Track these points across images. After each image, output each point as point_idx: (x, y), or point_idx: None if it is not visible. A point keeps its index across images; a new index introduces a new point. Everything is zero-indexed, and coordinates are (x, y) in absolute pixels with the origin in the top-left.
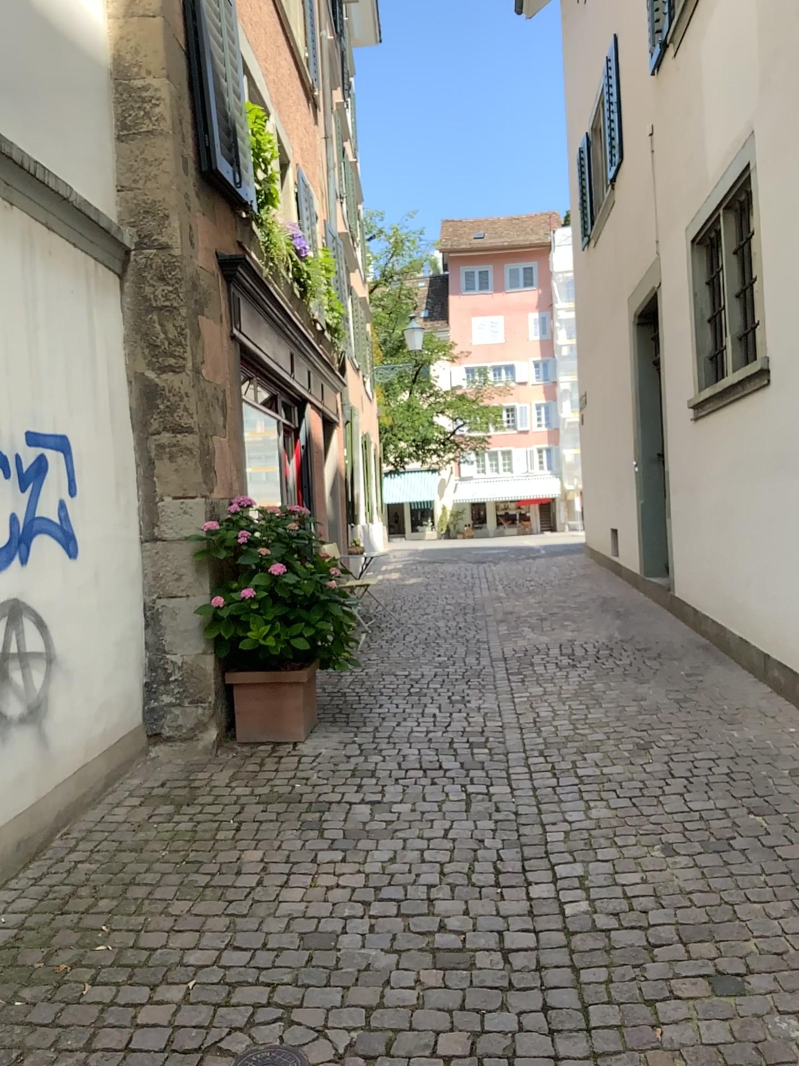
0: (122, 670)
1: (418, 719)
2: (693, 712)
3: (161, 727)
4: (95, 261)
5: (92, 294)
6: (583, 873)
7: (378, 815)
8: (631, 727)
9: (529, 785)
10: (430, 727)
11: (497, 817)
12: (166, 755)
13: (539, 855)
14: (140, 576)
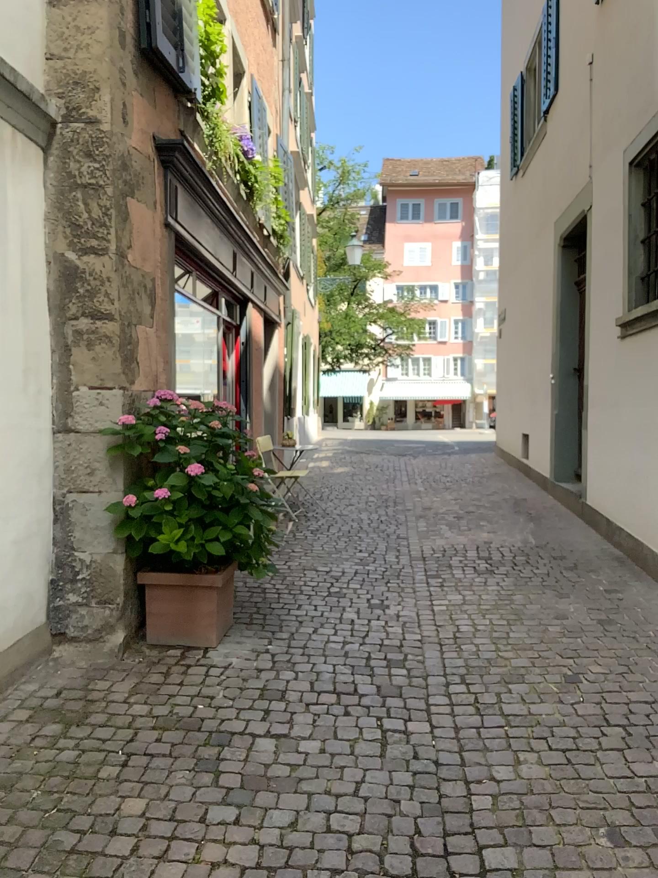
0: (22, 568)
1: (335, 626)
2: (618, 637)
3: (67, 626)
4: (9, 126)
5: (5, 162)
6: (518, 867)
7: (282, 753)
8: (555, 651)
9: (450, 723)
10: (346, 637)
11: (415, 768)
12: (69, 656)
13: (464, 832)
14: (51, 468)
